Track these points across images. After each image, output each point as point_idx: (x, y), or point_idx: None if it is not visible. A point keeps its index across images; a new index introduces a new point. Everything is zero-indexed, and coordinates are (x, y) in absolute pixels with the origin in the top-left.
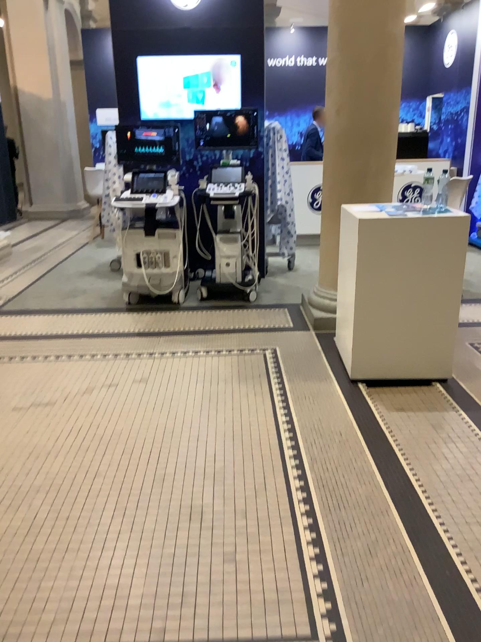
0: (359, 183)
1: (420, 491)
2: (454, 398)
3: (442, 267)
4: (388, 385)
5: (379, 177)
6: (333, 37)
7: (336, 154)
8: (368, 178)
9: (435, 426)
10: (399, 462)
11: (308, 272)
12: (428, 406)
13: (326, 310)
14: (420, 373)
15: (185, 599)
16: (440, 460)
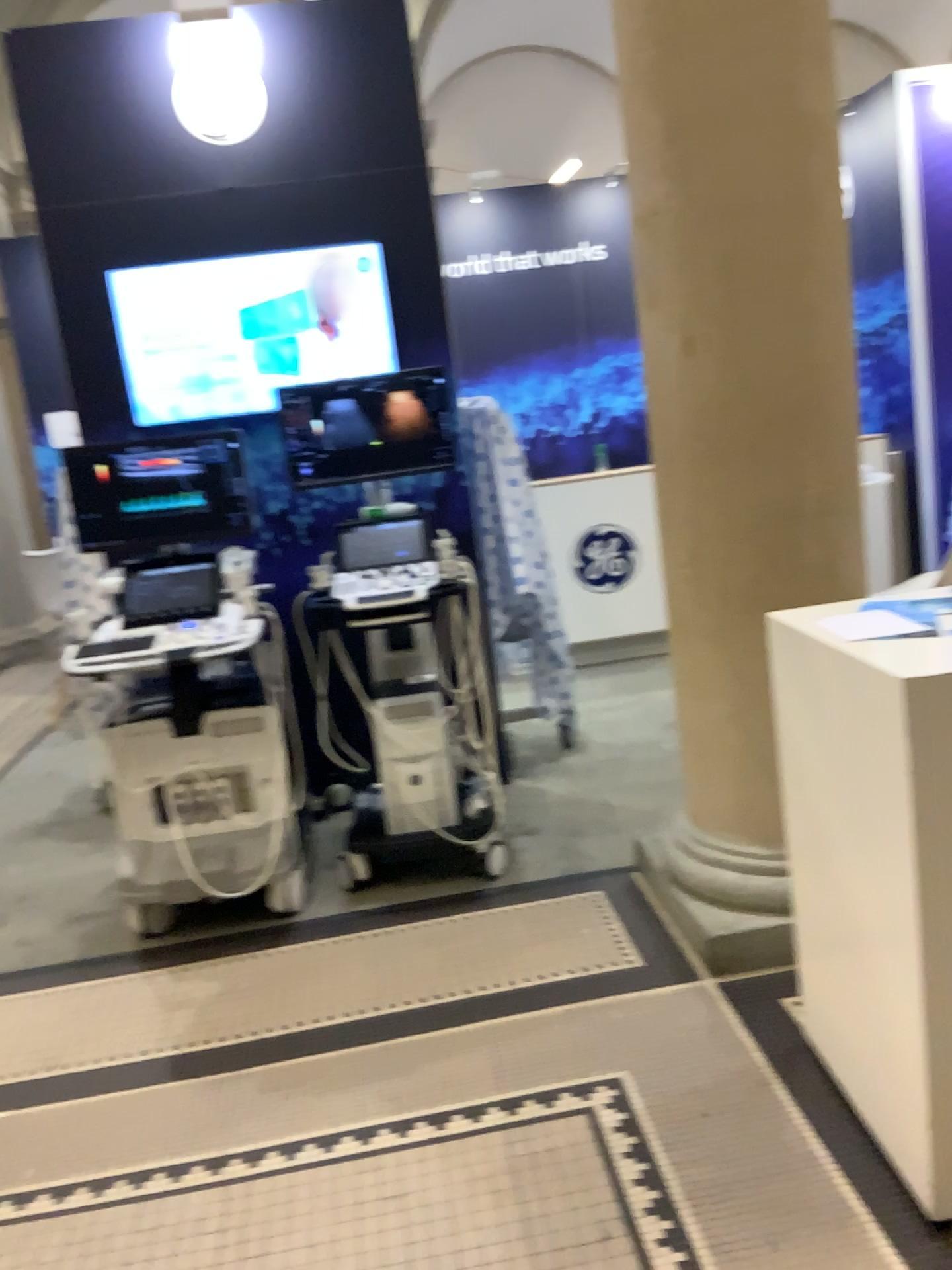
0: (781, 533)
1: None
2: None
3: None
4: None
5: (837, 510)
6: (650, 139)
7: (699, 460)
8: (806, 515)
9: None
10: None
11: (616, 750)
12: None
13: (733, 907)
14: None
15: None
16: None
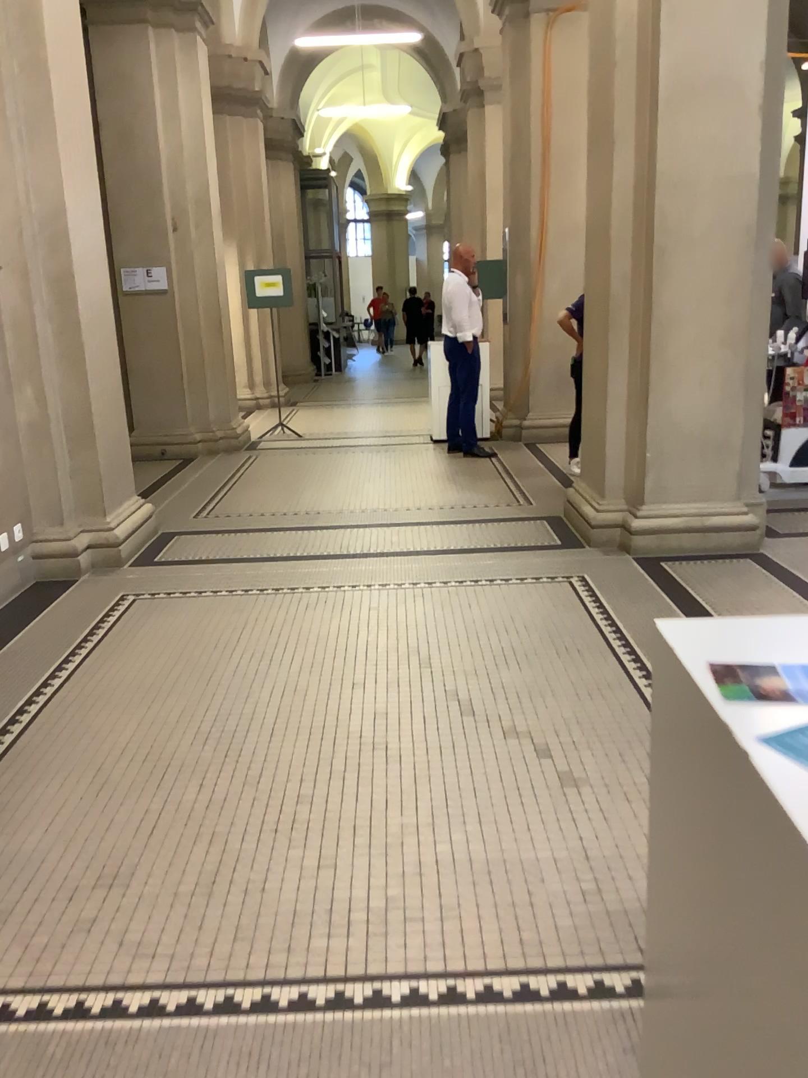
0: None
1: None
2: None
3: None
4: None
5: None
6: None
7: None
8: None
9: None
10: None
11: None
12: None
13: None
14: None
15: None
16: None
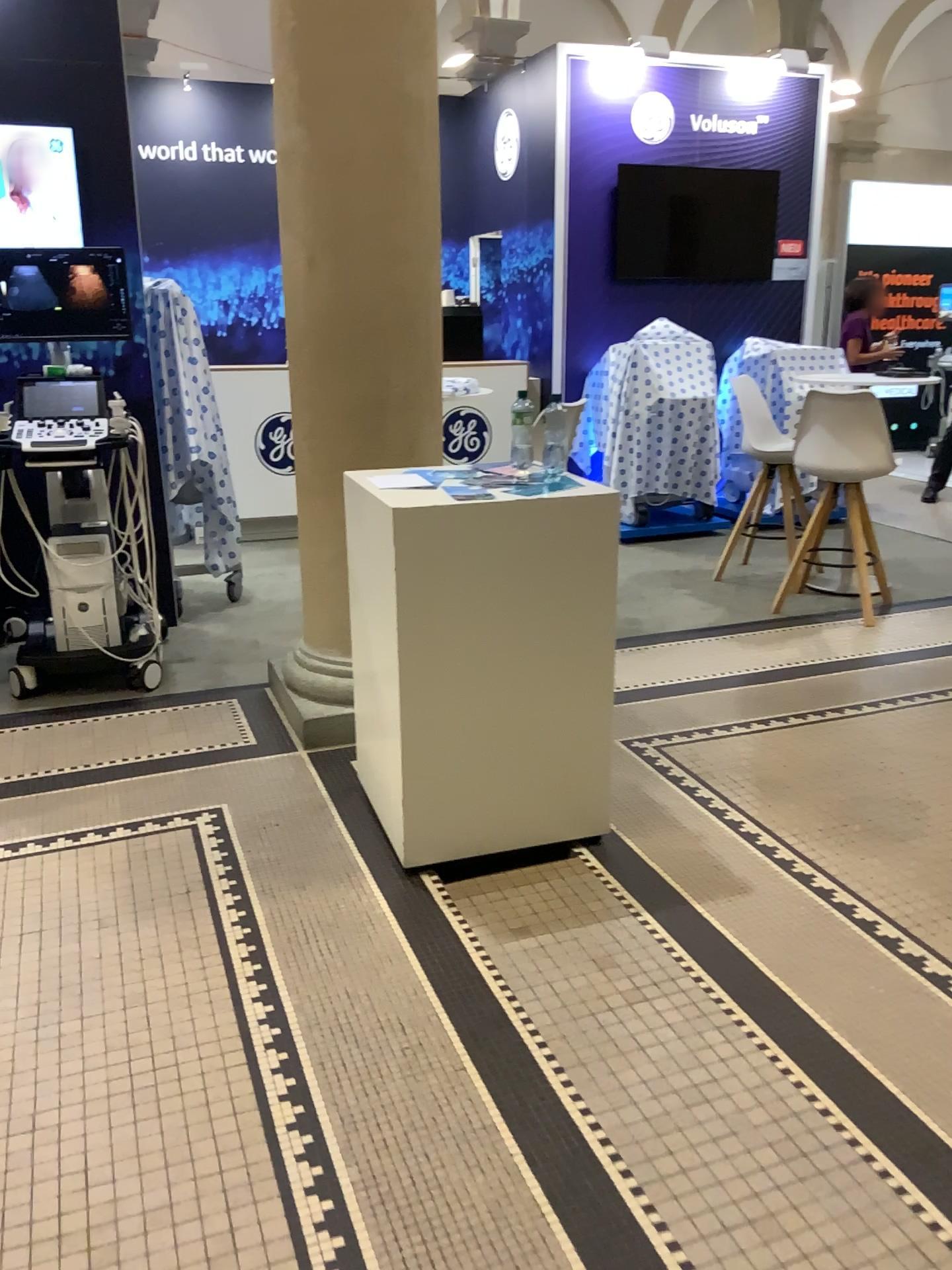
0: (375, 418)
1: (612, 1162)
2: (631, 886)
3: (579, 601)
4: (487, 872)
5: (417, 404)
6: (291, 92)
7: (319, 354)
8: (394, 406)
9: (606, 968)
10: (549, 1086)
11: (272, 604)
12: (580, 913)
13: (326, 701)
14: (551, 836)
15: None
16: (636, 1061)
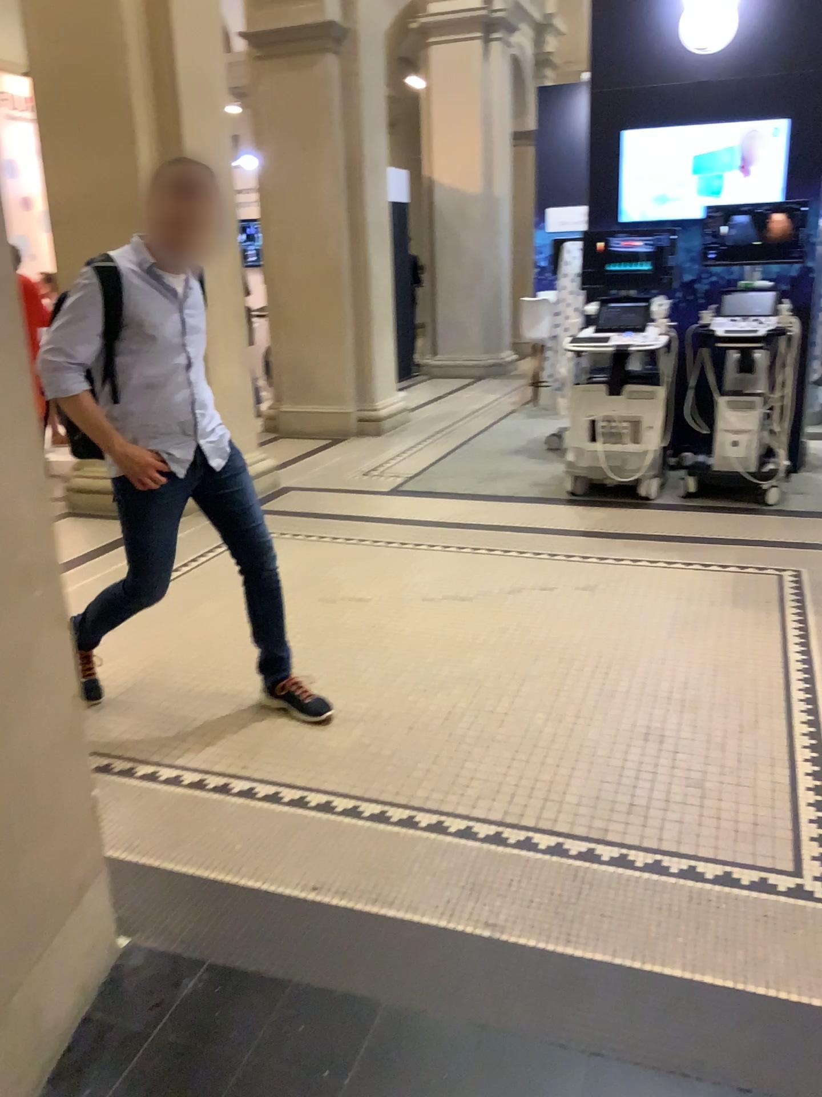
0: None
1: None
2: None
3: None
4: None
5: None
6: None
7: None
8: None
9: None
10: None
11: None
12: None
13: None
14: None
15: (635, 805)
16: None
